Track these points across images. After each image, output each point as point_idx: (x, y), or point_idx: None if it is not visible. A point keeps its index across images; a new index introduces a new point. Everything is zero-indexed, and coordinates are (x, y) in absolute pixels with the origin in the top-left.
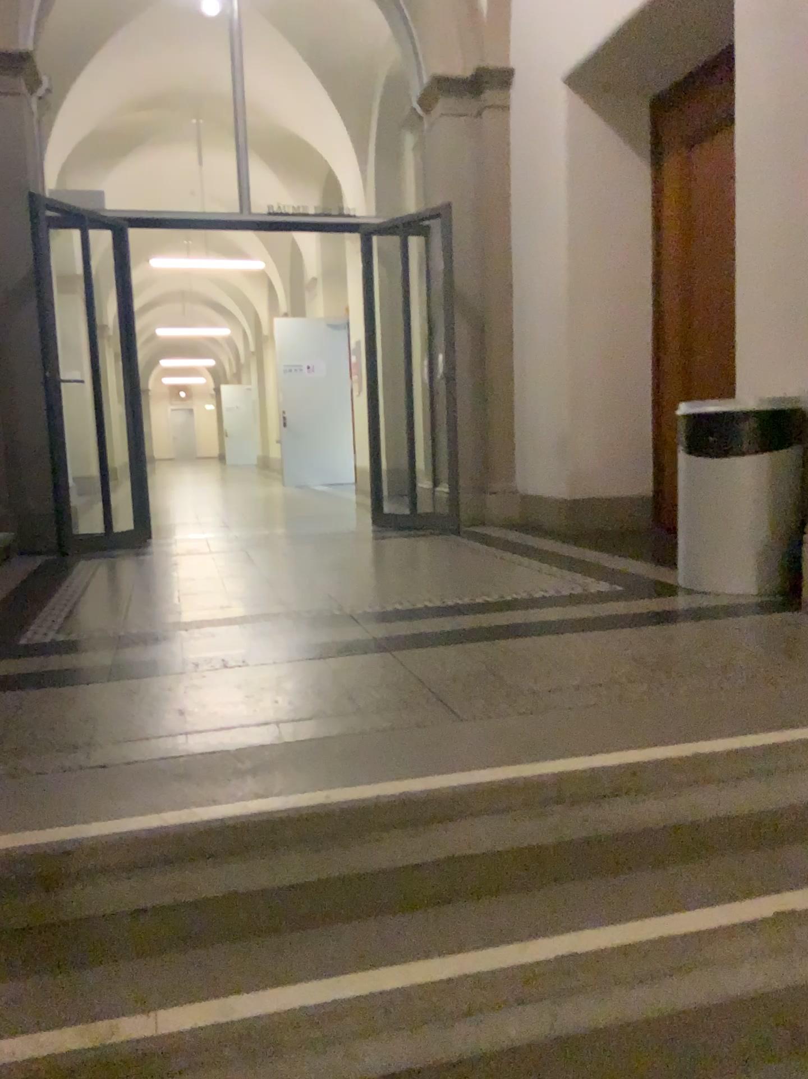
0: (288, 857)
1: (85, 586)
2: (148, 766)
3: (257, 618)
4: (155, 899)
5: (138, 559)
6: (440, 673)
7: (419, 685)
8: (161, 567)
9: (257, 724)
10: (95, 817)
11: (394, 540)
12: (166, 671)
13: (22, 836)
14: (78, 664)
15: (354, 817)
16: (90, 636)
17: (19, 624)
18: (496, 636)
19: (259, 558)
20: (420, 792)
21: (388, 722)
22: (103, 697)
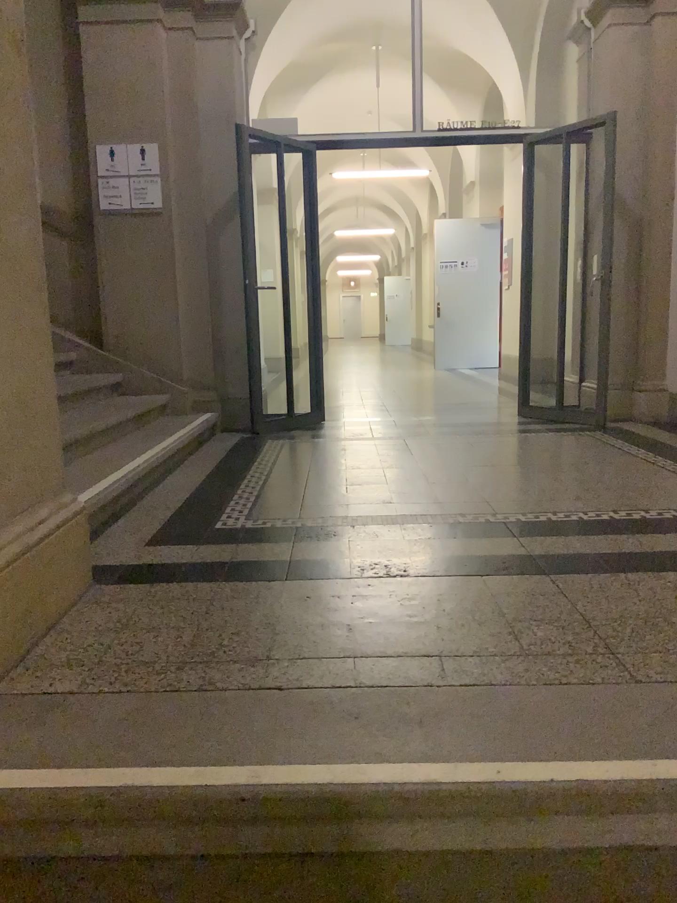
0: (456, 826)
1: (270, 470)
2: (320, 698)
3: (419, 520)
4: (324, 848)
5: (314, 443)
6: (605, 608)
7: (585, 623)
8: (334, 453)
9: (424, 656)
10: (271, 761)
11: (543, 438)
12: (337, 576)
13: (204, 773)
14: (261, 559)
15: (527, 797)
16: (272, 527)
17: (215, 507)
18: (661, 567)
19: (418, 450)
20: (602, 782)
21: (557, 673)
22: (282, 601)
